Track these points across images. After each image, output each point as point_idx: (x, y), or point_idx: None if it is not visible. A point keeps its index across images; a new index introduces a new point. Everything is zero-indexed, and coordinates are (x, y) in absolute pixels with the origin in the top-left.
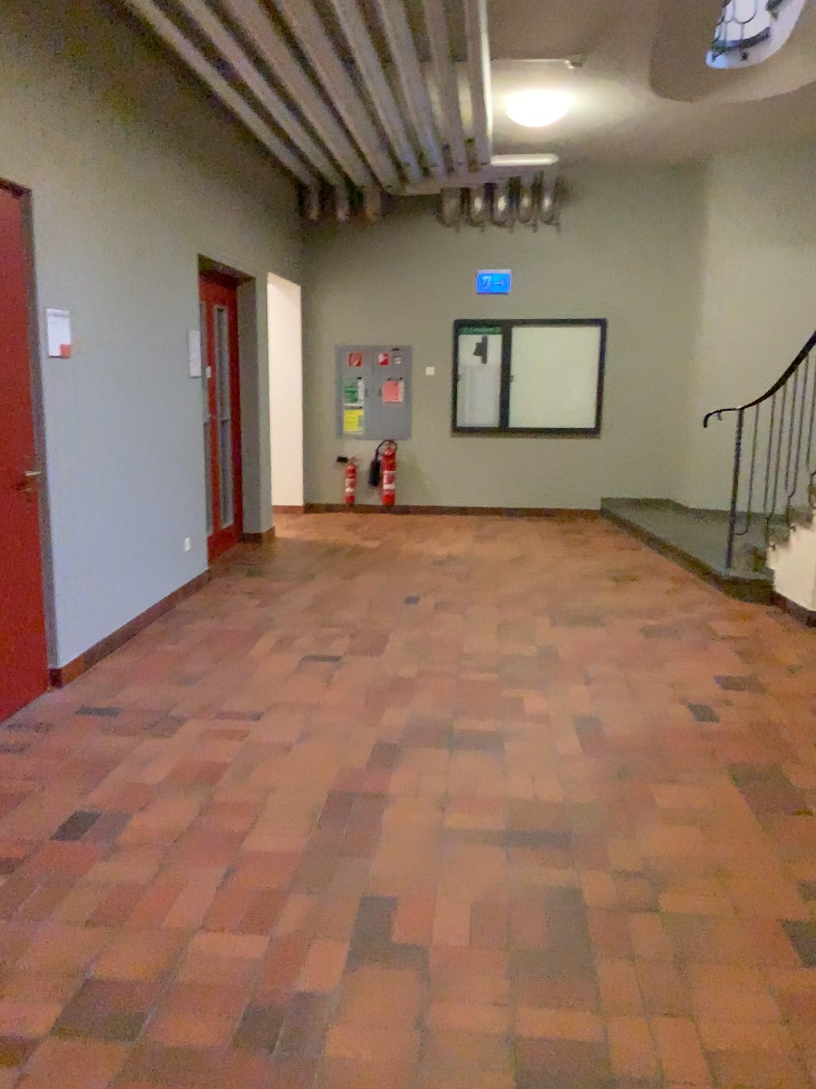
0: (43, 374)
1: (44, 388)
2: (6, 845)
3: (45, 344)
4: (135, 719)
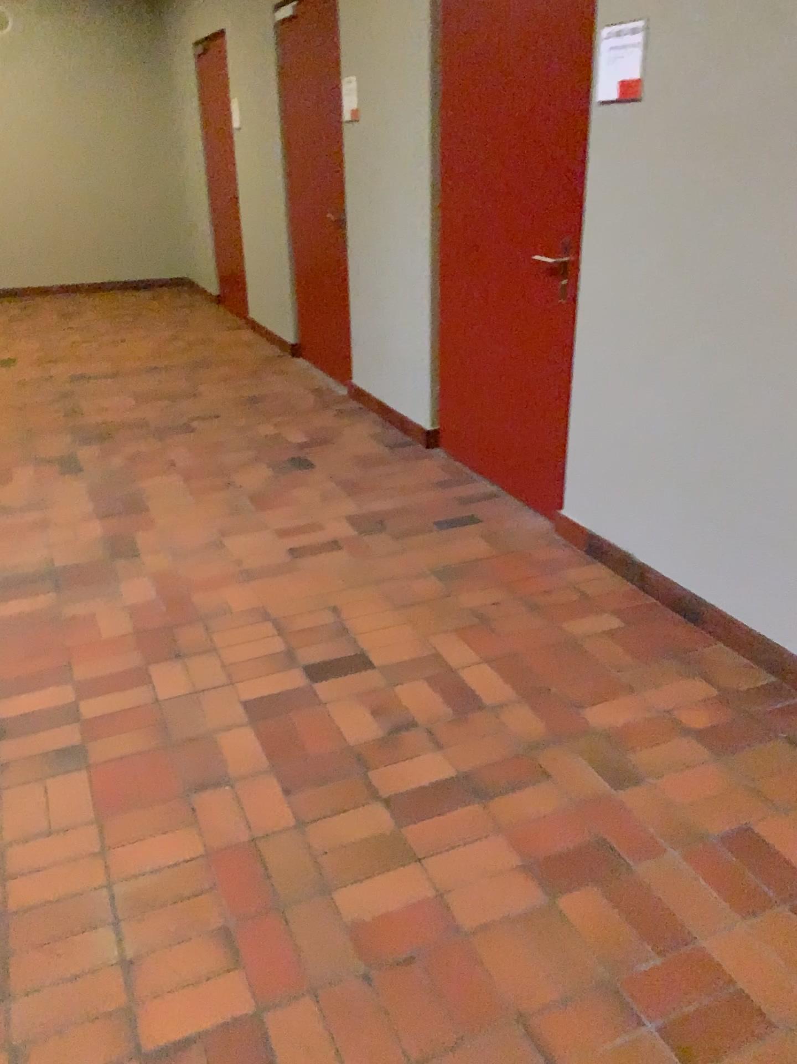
0: (587, 132)
1: (586, 153)
2: (318, 447)
3: (591, 88)
4: (405, 522)
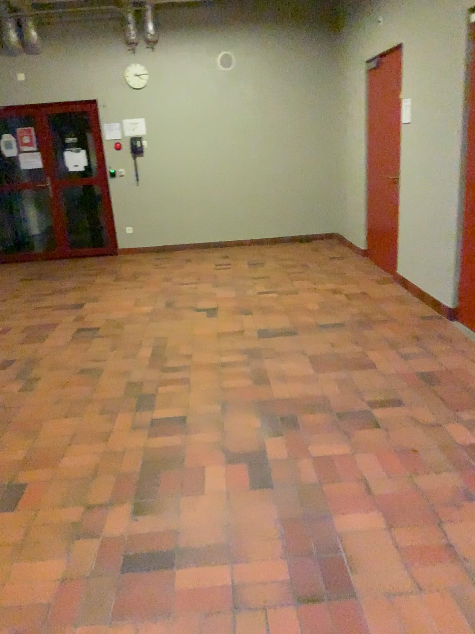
0: None
1: None
2: None
3: None
4: None
